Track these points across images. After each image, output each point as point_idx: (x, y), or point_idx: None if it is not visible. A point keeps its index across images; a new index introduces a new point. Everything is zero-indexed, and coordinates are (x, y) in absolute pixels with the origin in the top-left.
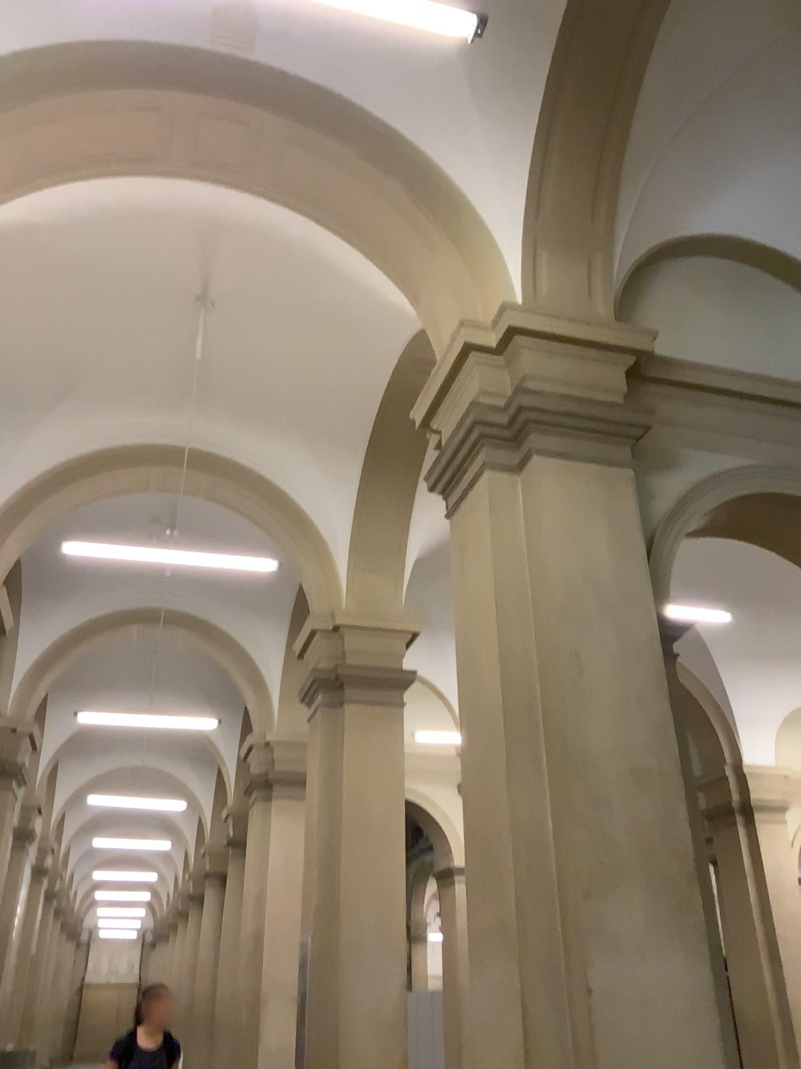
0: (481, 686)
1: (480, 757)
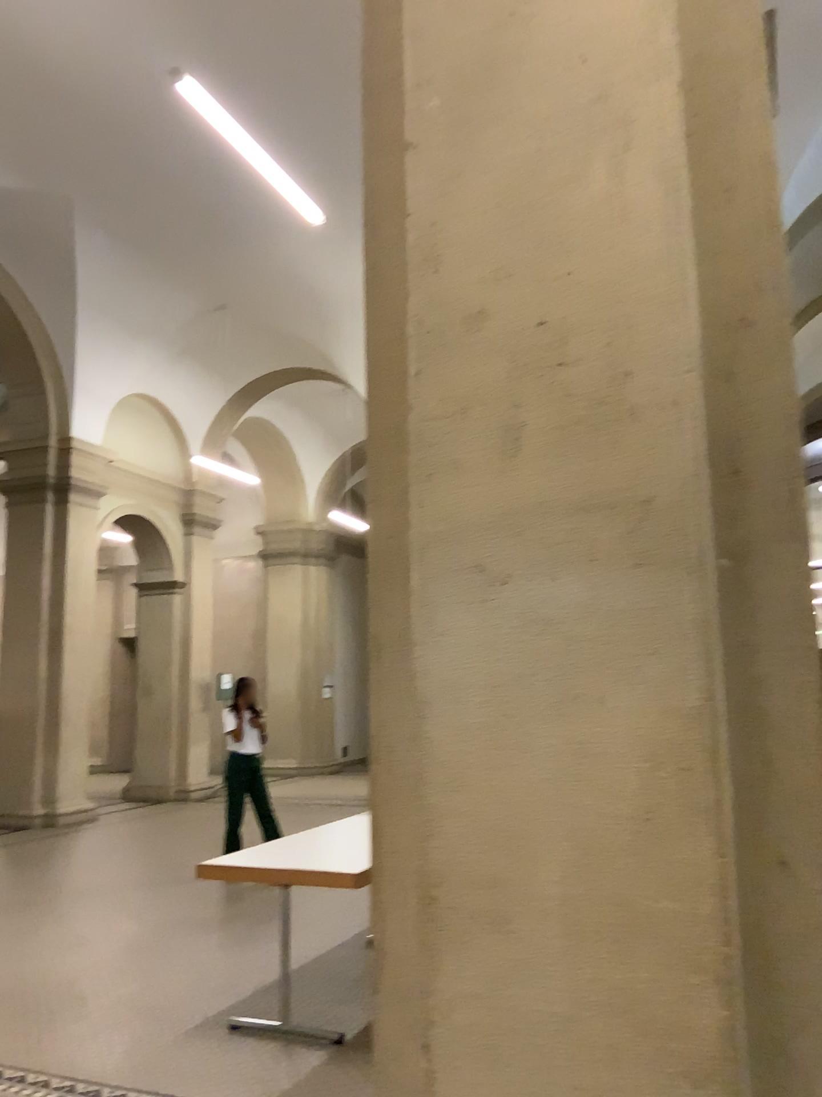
0: (555, 11)
1: (534, 158)
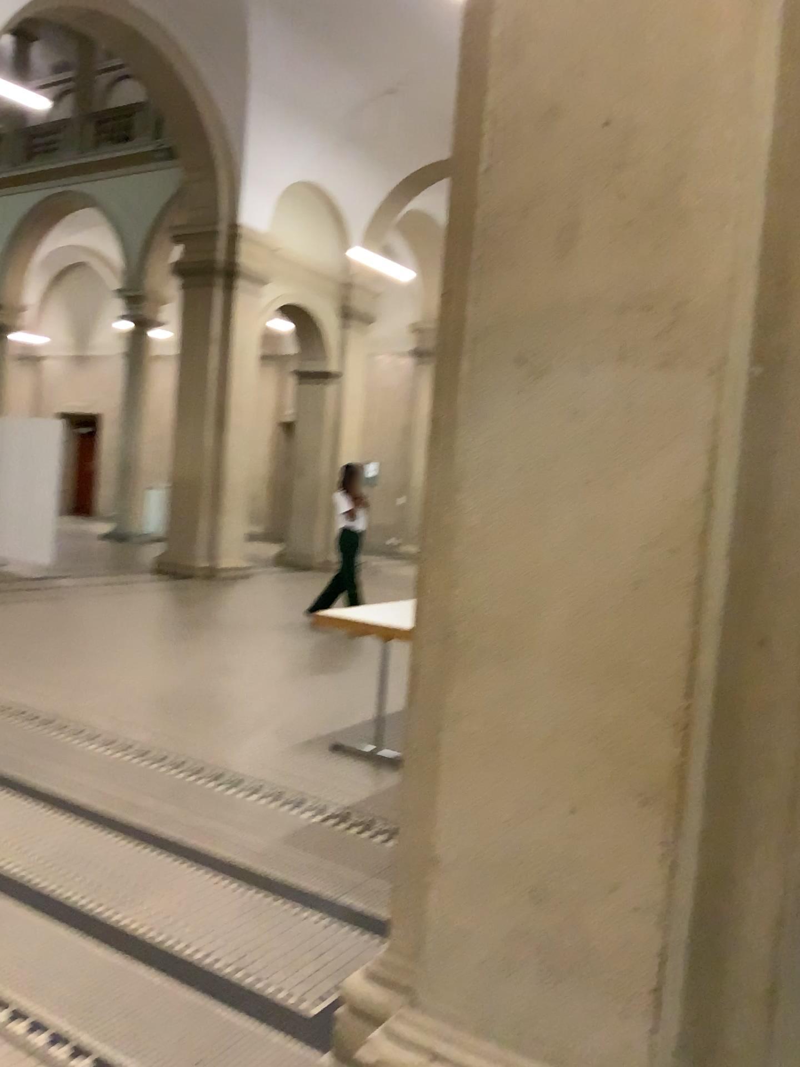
0: None
1: None
